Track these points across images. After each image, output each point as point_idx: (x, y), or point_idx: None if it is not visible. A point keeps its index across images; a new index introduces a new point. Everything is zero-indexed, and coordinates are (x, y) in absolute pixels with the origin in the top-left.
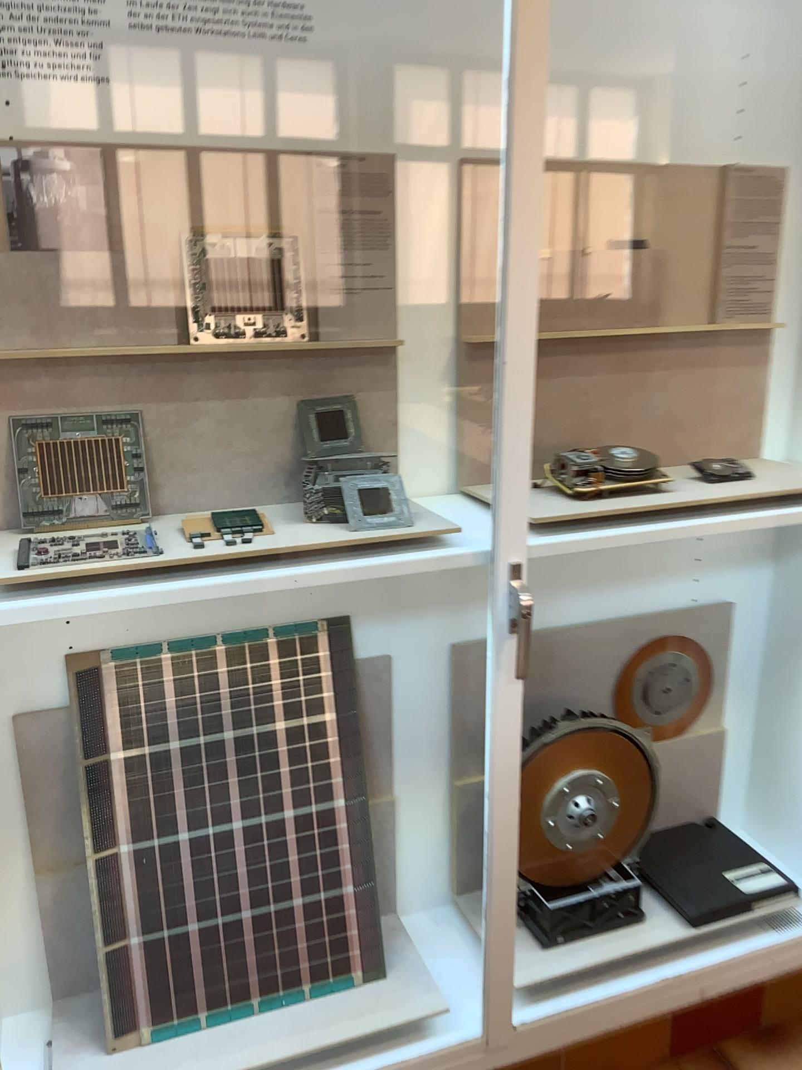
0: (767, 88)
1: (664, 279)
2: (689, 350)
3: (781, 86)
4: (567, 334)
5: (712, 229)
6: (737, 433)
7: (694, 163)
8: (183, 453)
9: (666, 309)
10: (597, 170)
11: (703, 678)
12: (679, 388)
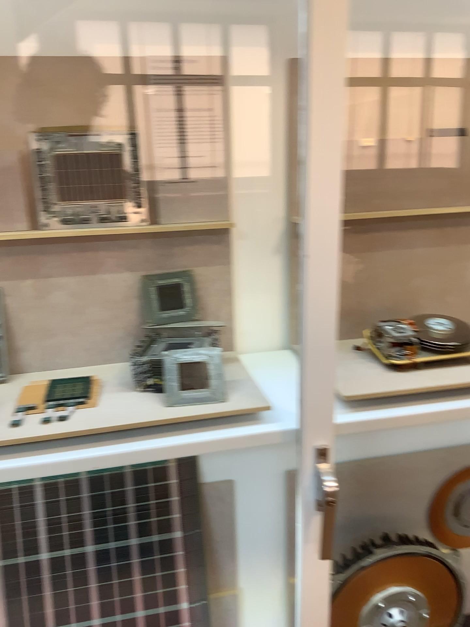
0: None
1: None
2: None
3: None
4: (386, 213)
5: None
6: None
7: None
8: (40, 322)
9: None
10: (416, 65)
11: None
12: None
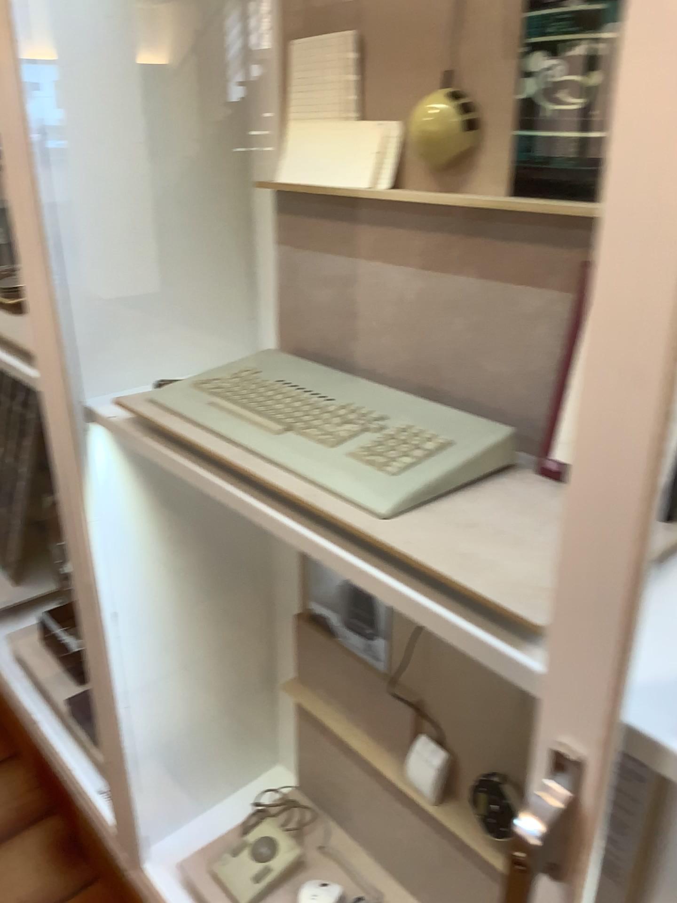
0: None
1: None
2: None
3: None
4: None
5: None
6: None
7: None
8: None
9: None
10: None
11: None
12: None
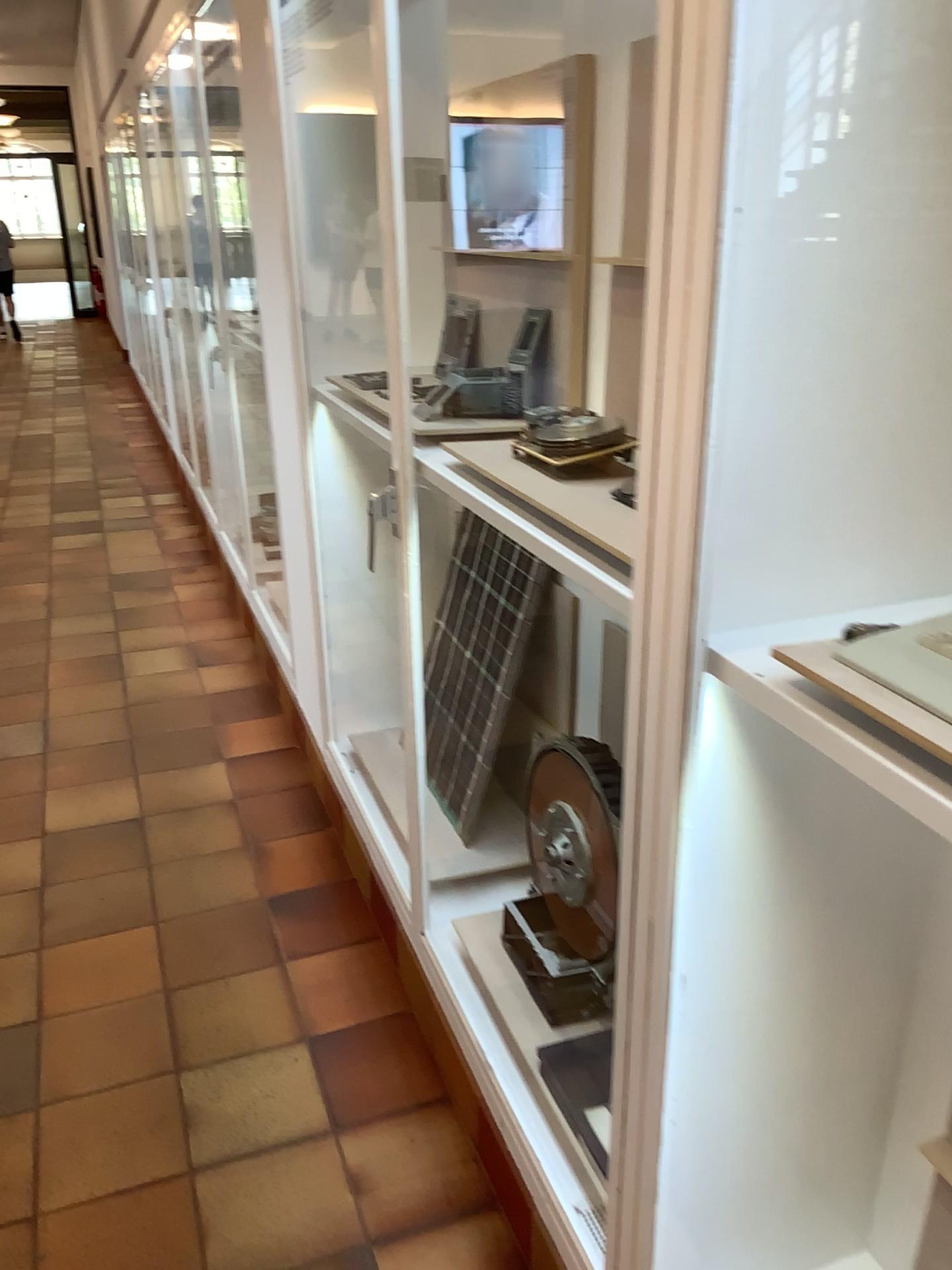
0: None
1: None
2: None
3: None
4: None
5: None
6: None
7: None
8: (492, 344)
9: None
10: None
11: None
12: None
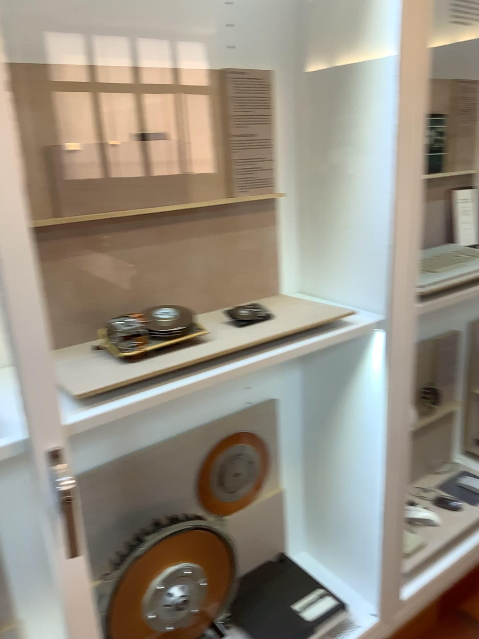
0: (246, 7)
1: (185, 163)
2: (214, 218)
3: (258, 6)
4: (106, 214)
5: (219, 121)
6: (261, 279)
7: (196, 68)
8: None
9: (191, 187)
10: (112, 73)
11: (262, 460)
12: (210, 249)
